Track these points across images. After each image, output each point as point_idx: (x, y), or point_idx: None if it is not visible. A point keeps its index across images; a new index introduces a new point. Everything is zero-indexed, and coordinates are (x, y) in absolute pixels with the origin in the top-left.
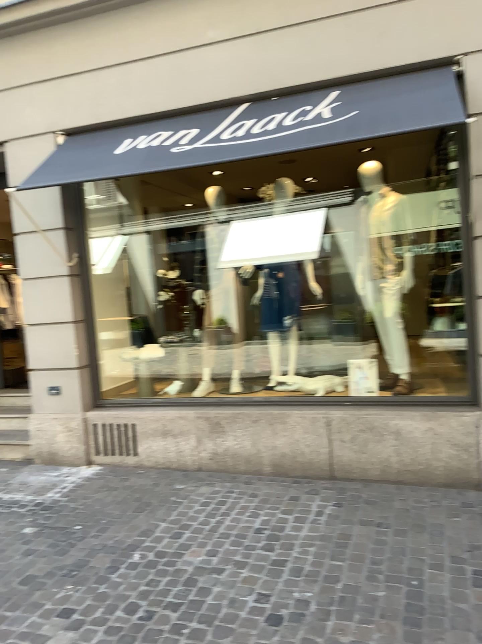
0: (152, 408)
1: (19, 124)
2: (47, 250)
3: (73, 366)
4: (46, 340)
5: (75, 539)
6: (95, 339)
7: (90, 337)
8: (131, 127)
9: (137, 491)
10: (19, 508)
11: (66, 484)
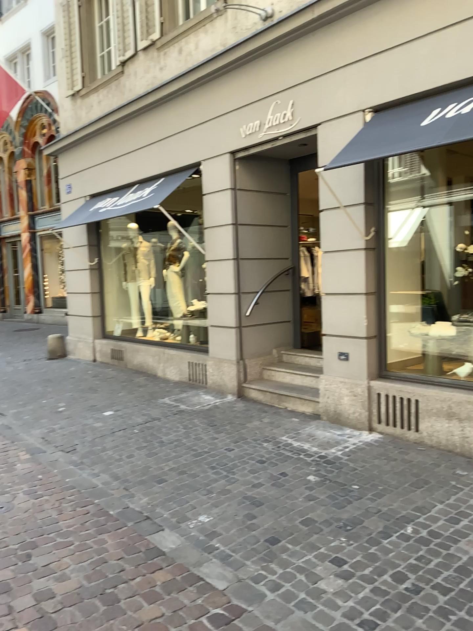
0: (435, 387)
1: (328, 108)
2: (344, 225)
3: (360, 336)
4: (338, 309)
5: (350, 496)
6: (383, 312)
7: (378, 309)
8: (438, 97)
9: (413, 466)
10: (304, 457)
11: (346, 445)
